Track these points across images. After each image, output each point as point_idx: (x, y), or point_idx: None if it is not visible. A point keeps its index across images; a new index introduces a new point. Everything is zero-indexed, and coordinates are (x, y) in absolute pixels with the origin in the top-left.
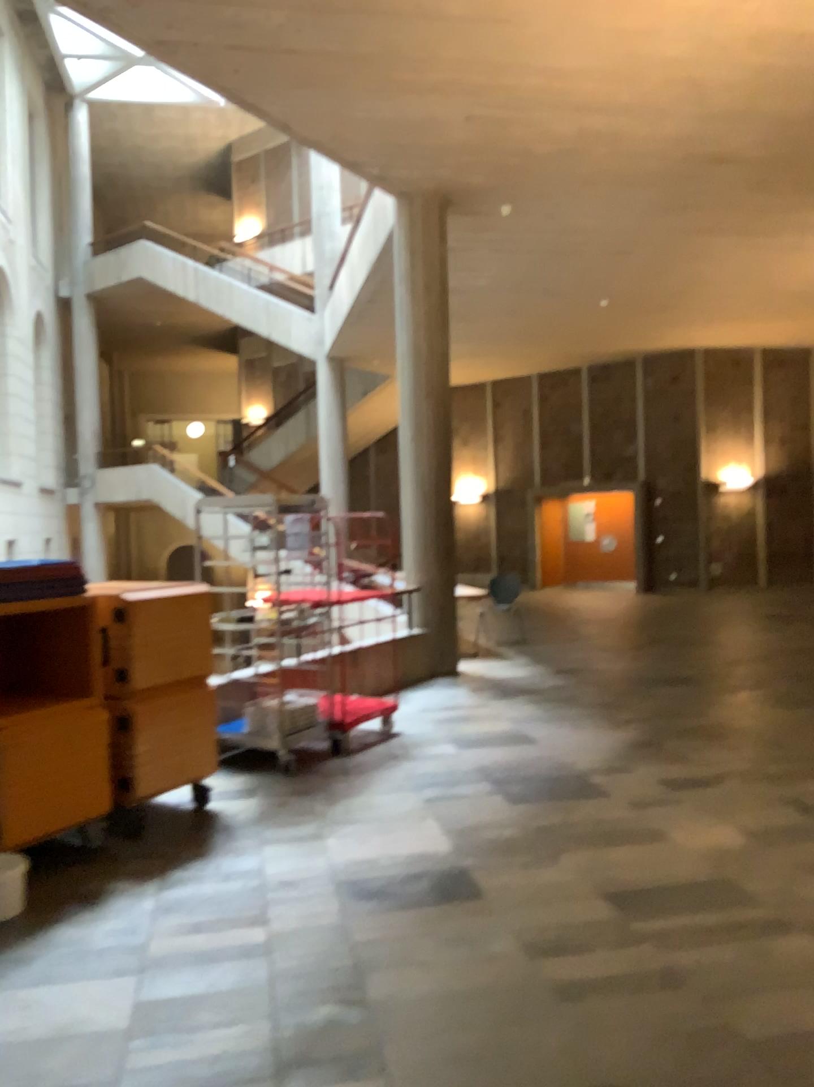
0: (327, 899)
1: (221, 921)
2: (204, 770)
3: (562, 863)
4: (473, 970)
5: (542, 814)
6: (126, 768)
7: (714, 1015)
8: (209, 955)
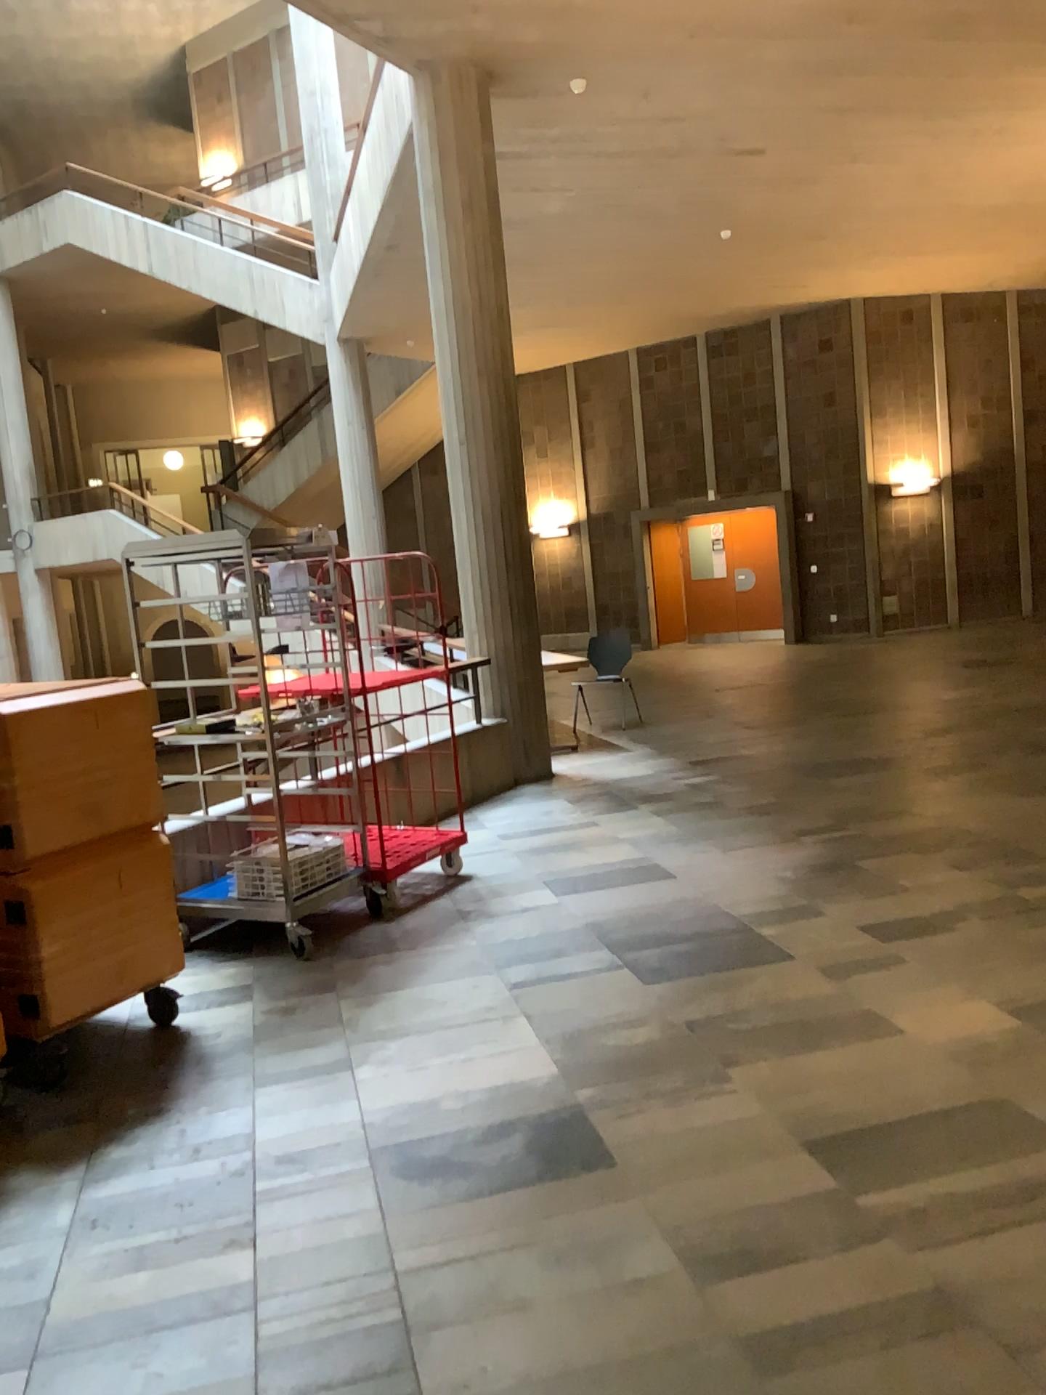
0: (358, 1185)
1: (179, 1244)
2: (164, 969)
3: (733, 1086)
4: (603, 1317)
5: (694, 999)
6: (27, 982)
7: (1037, 1390)
8: (151, 1322)
